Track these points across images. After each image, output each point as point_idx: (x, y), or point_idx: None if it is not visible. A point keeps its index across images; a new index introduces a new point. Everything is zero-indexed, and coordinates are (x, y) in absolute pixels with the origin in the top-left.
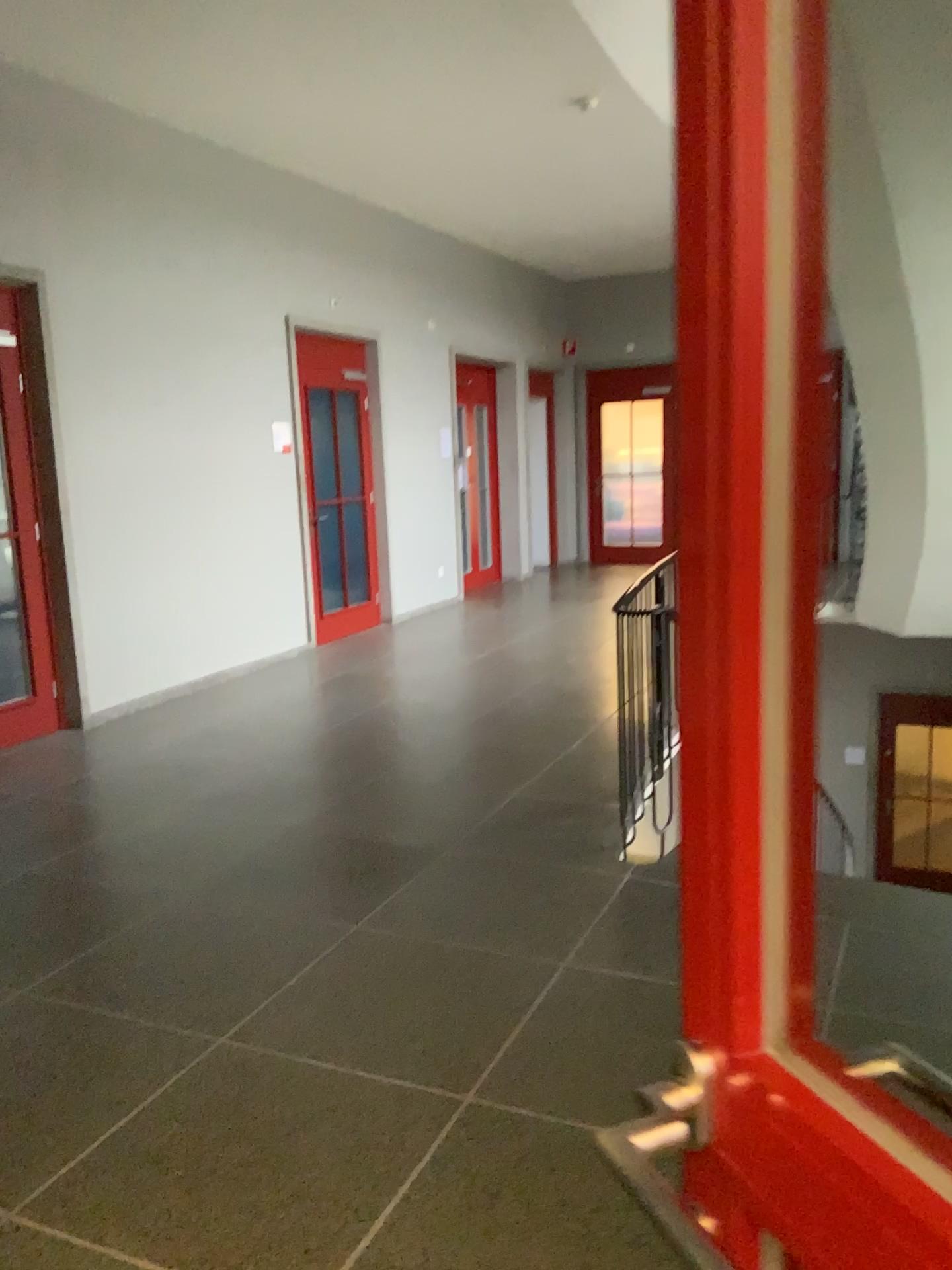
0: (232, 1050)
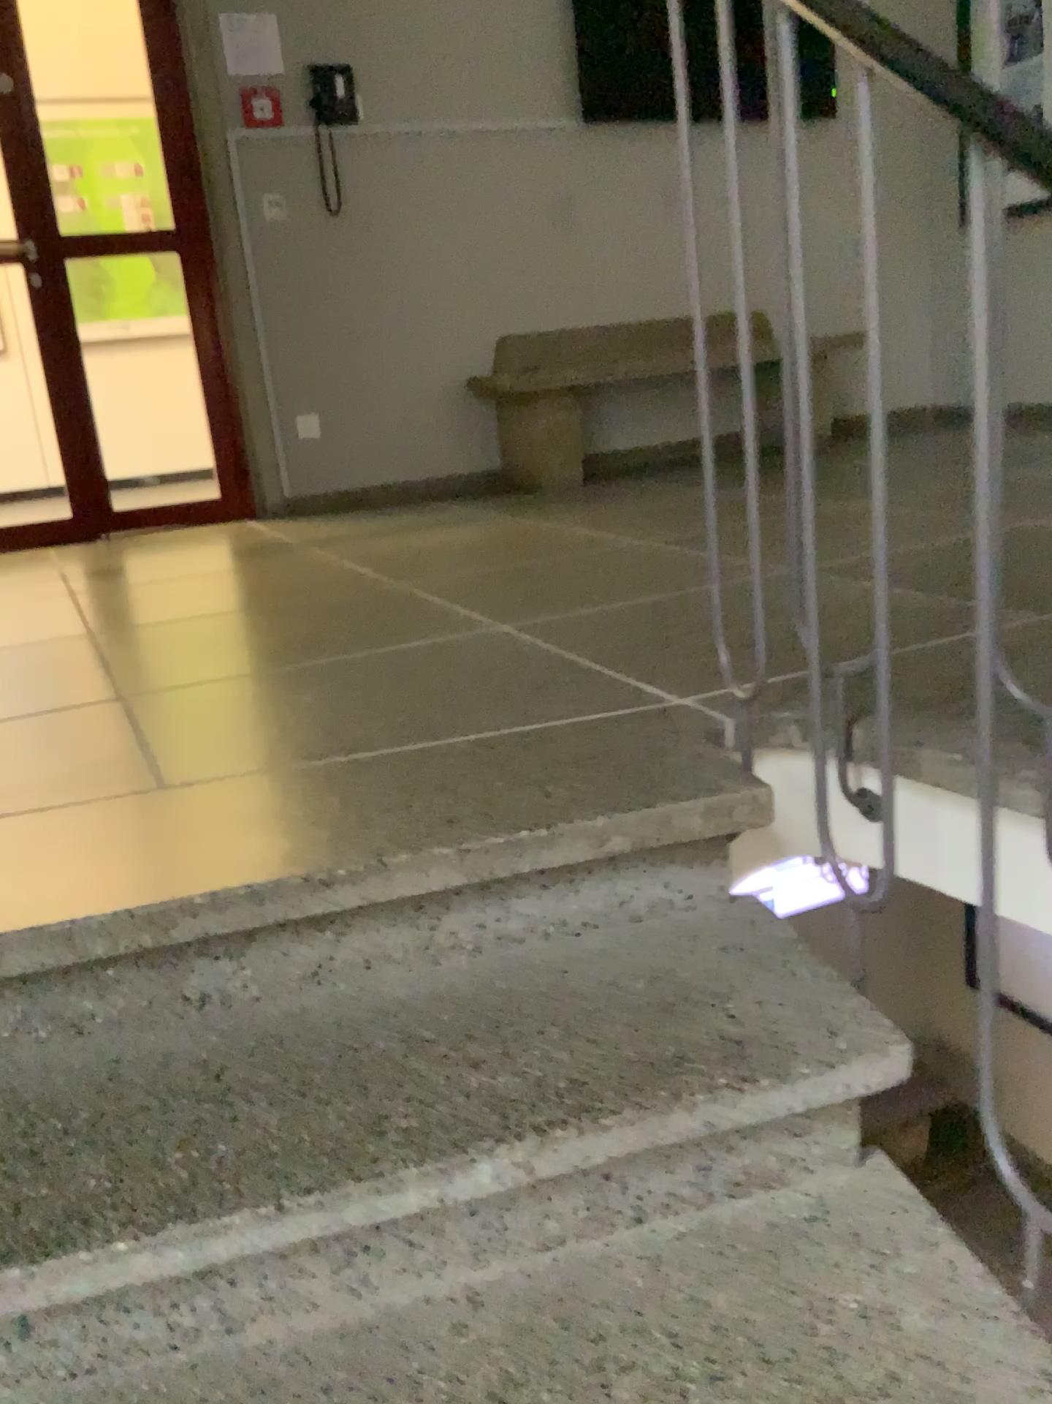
0: (619, 543)
